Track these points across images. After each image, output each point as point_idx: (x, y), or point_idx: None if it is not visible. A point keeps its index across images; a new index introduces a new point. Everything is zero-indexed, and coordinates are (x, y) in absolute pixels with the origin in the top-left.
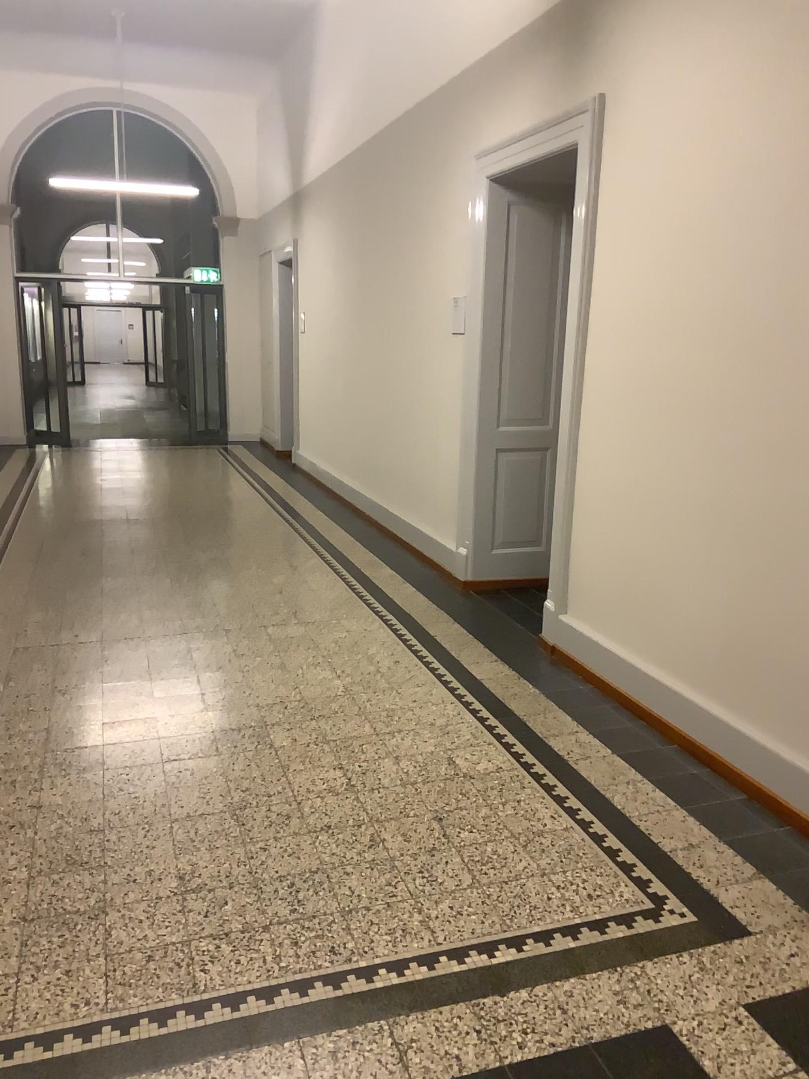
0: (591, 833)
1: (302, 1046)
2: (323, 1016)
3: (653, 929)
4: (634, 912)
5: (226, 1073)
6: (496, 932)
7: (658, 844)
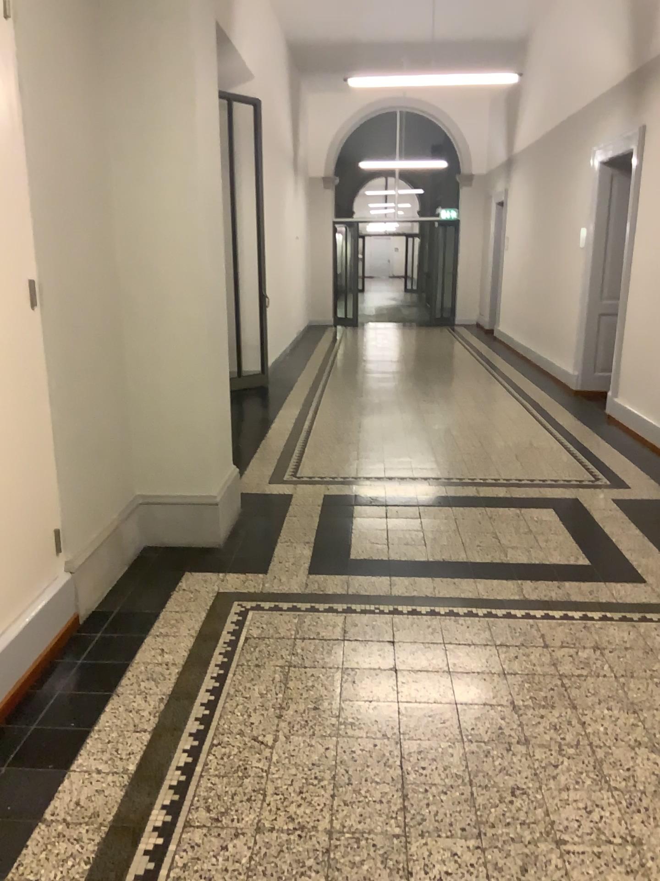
0: (581, 464)
1: (446, 485)
2: (455, 482)
3: (588, 482)
4: (584, 479)
5: (422, 487)
6: (525, 477)
7: (609, 468)
